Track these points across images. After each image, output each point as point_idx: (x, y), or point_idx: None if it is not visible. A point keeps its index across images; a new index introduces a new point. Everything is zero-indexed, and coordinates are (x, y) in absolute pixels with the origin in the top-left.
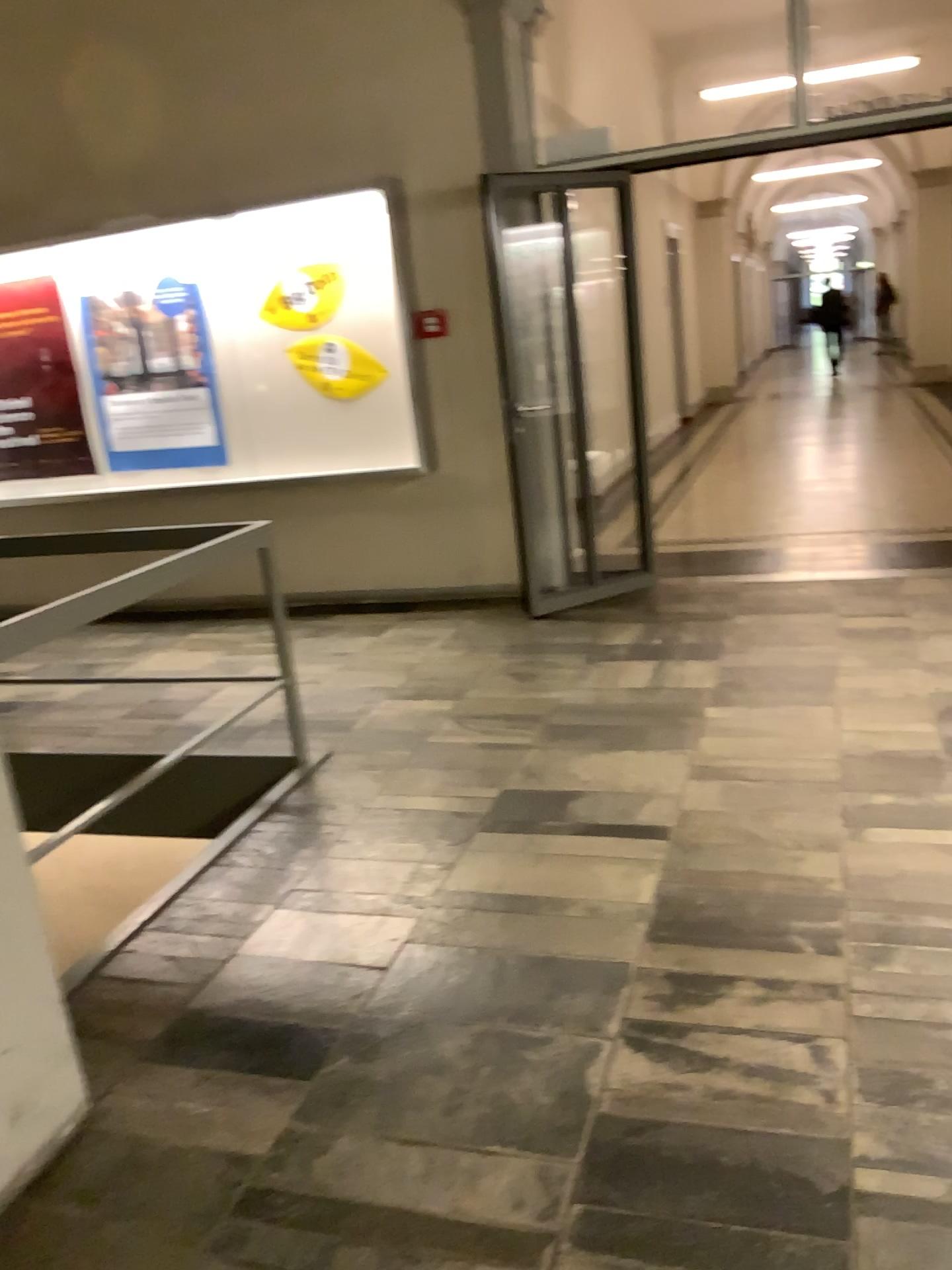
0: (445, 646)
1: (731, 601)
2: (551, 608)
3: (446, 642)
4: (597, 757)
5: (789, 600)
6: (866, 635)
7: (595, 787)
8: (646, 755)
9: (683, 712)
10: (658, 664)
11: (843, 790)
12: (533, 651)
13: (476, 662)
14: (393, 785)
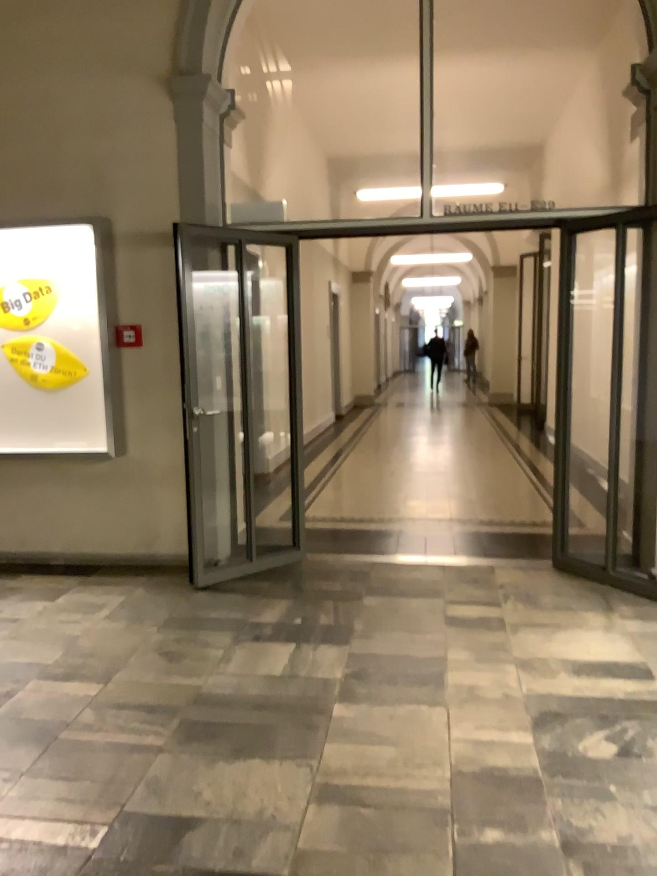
0: (111, 615)
1: (361, 583)
2: (211, 581)
3: (113, 611)
4: (224, 764)
5: (408, 585)
6: (470, 626)
7: (215, 808)
8: (271, 764)
9: (311, 707)
10: (294, 646)
11: (455, 824)
12: (188, 626)
13: (134, 635)
14: (6, 799)
